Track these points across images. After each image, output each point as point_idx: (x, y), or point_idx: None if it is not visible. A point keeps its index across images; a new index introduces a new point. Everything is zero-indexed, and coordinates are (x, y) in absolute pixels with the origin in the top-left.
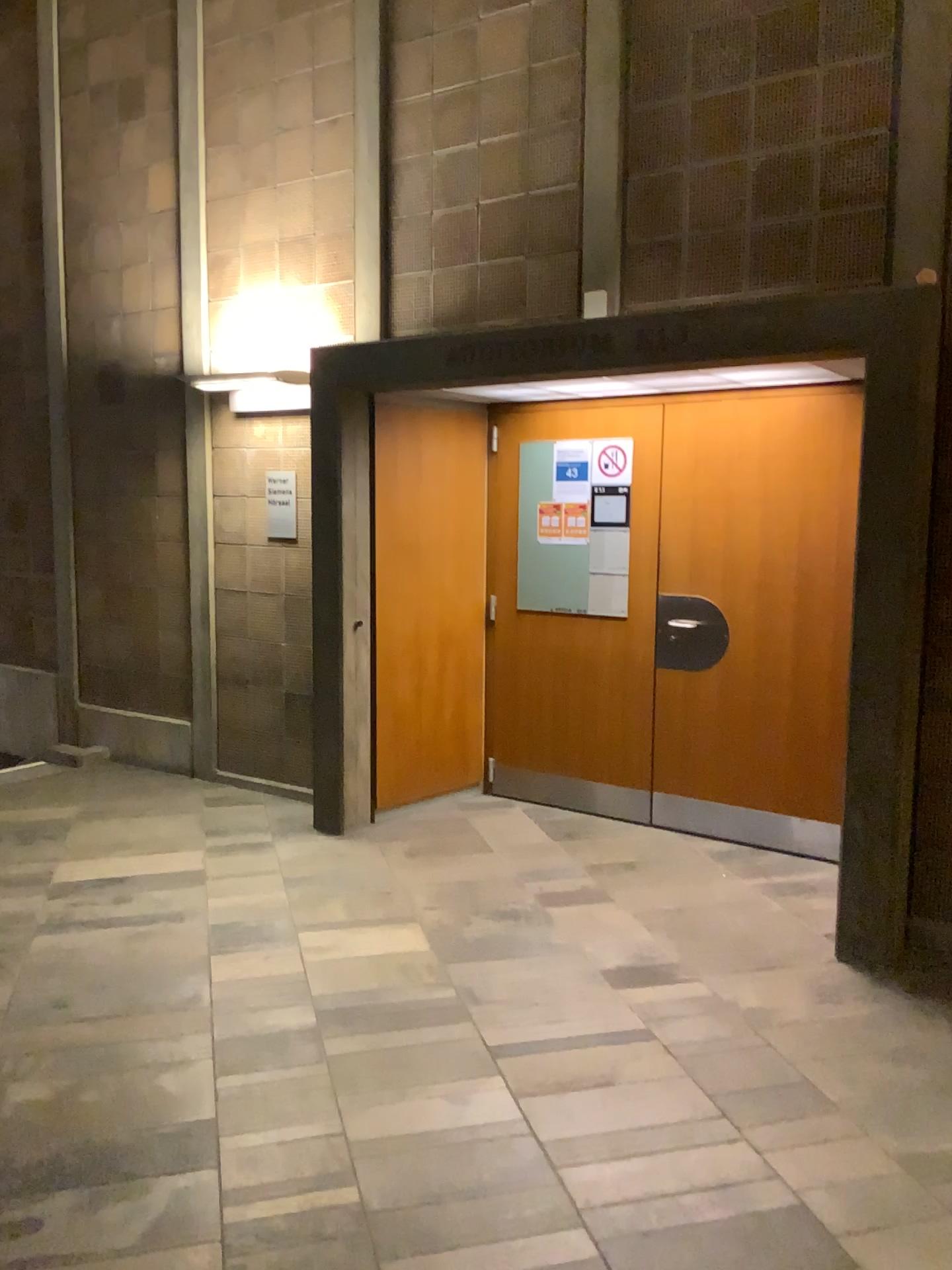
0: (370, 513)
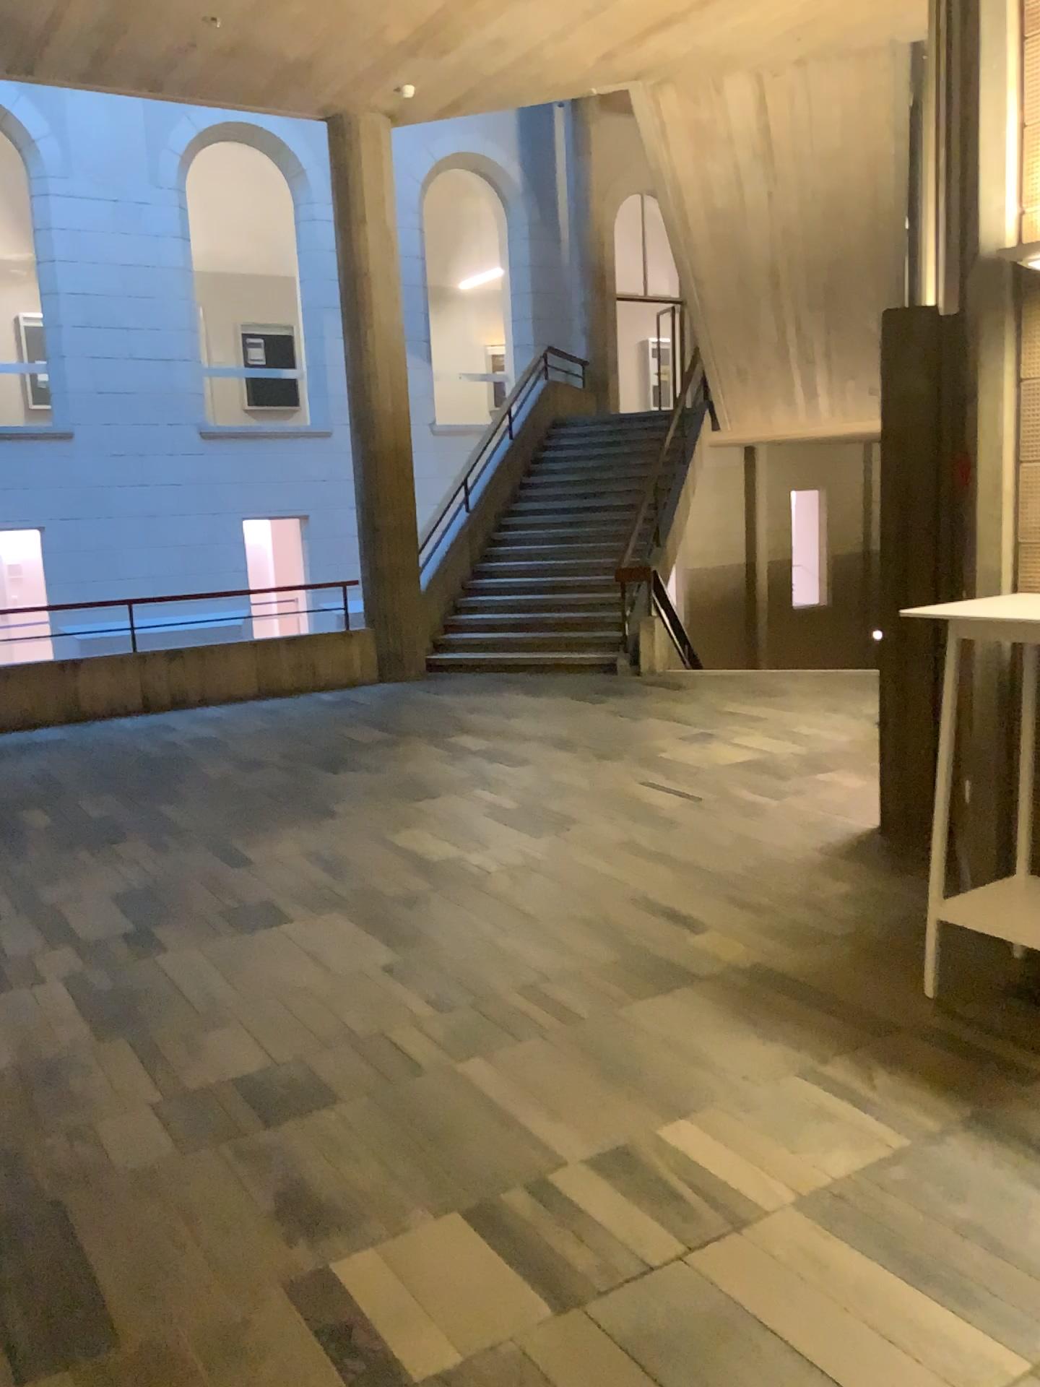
0: None
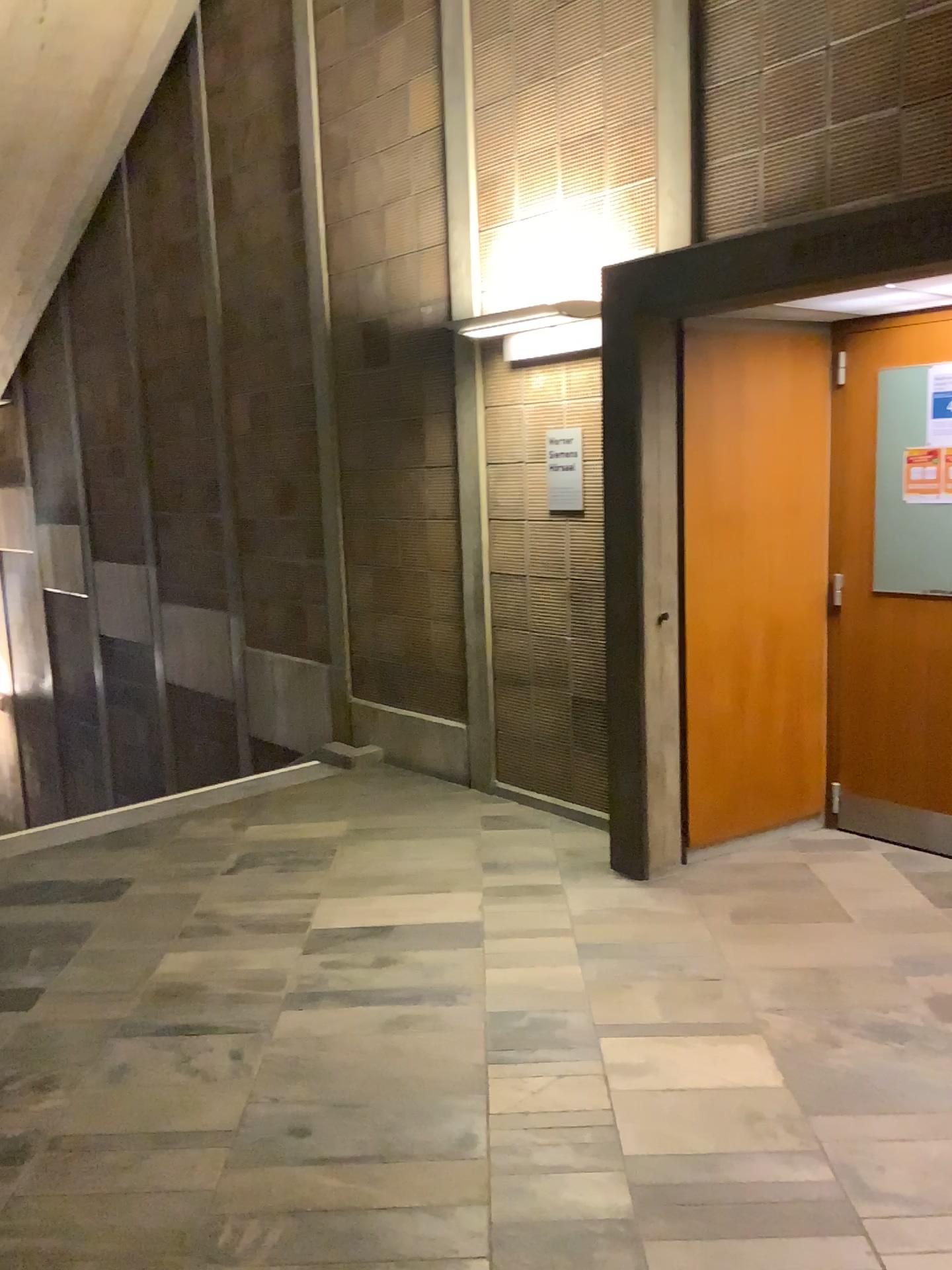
0: (679, 477)
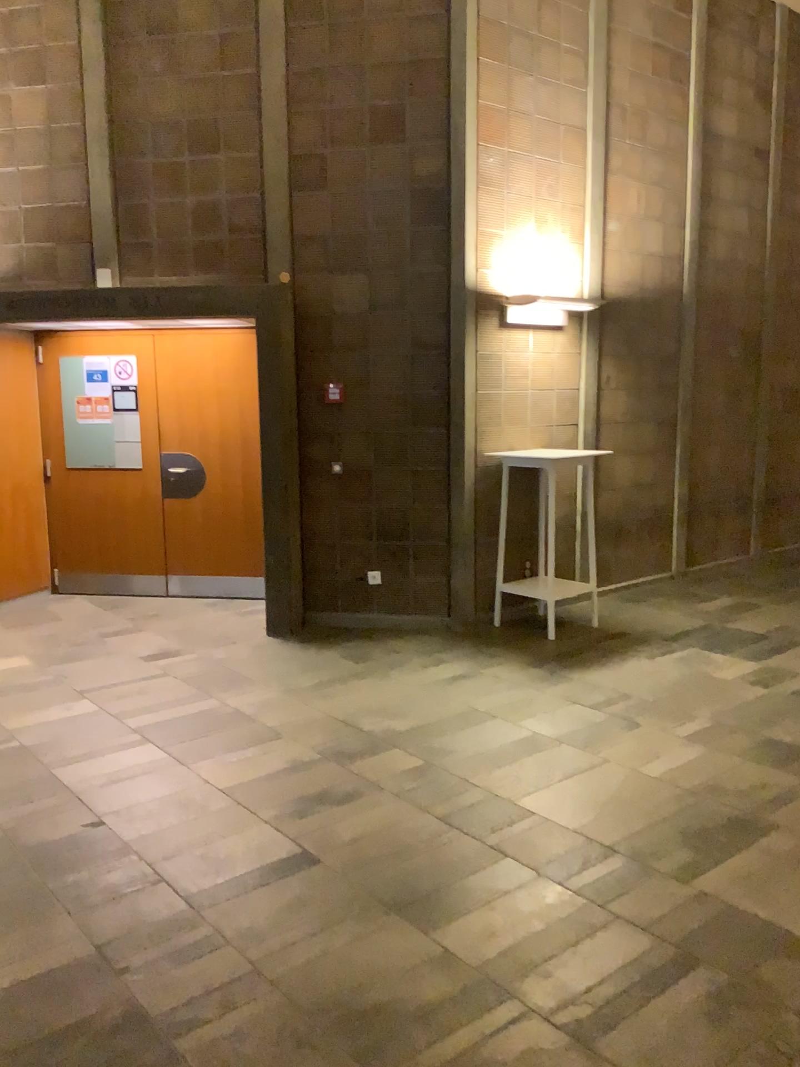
0: None
